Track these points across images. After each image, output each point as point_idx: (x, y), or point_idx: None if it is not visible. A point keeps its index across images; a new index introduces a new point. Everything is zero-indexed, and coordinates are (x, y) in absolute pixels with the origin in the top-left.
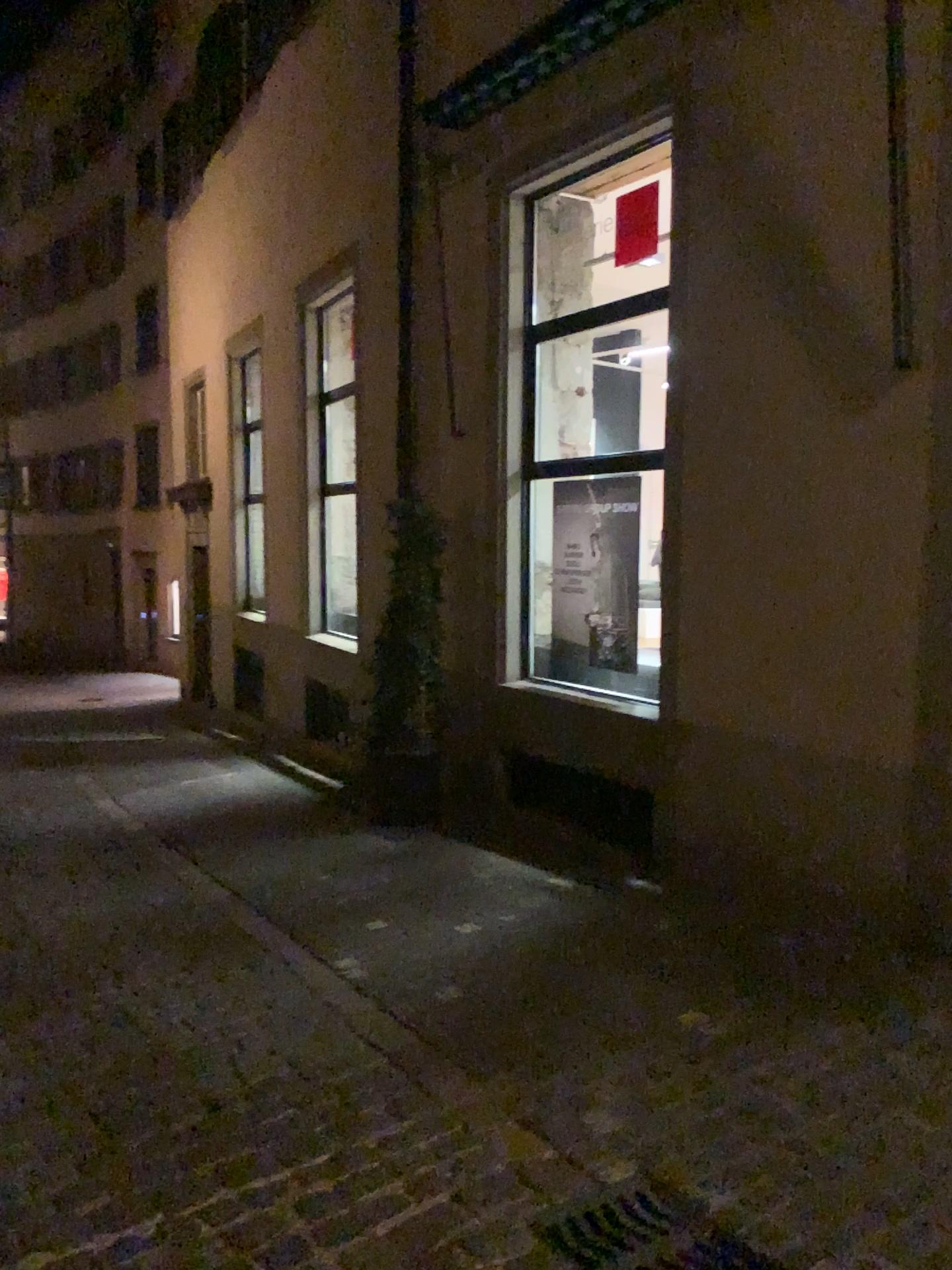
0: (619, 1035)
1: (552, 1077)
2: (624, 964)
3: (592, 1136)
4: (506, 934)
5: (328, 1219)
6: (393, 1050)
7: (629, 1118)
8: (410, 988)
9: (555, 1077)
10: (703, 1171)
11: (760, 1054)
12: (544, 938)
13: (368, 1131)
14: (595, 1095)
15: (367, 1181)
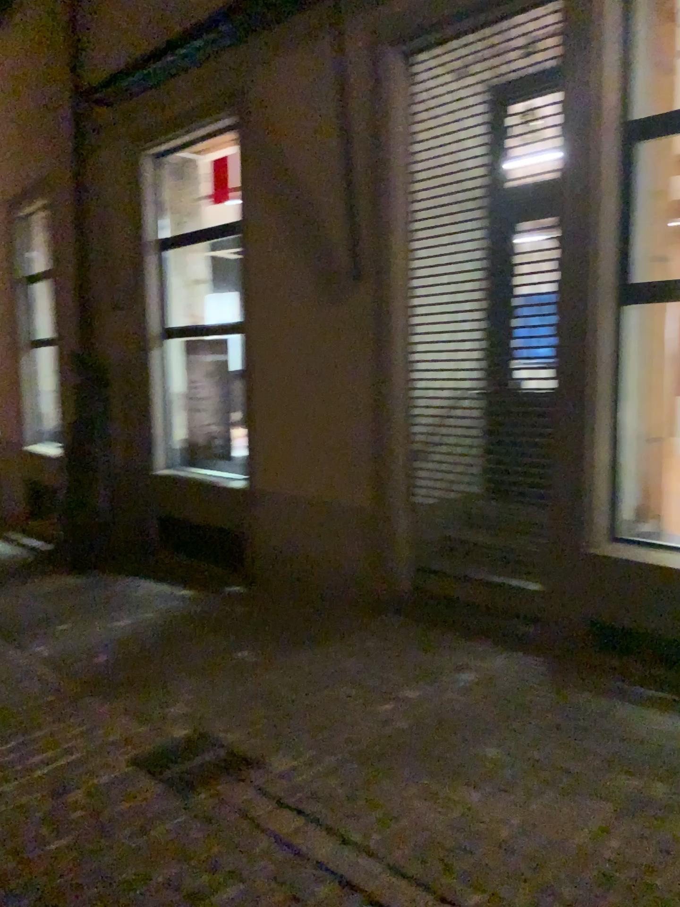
0: (198, 665)
1: (153, 688)
2: (211, 629)
3: (169, 713)
4: (143, 620)
5: (6, 767)
6: (60, 687)
7: (192, 702)
8: (77, 655)
9: (155, 689)
10: (225, 720)
11: (274, 665)
12: (166, 620)
13: (37, 726)
14: (176, 694)
15: (32, 748)
